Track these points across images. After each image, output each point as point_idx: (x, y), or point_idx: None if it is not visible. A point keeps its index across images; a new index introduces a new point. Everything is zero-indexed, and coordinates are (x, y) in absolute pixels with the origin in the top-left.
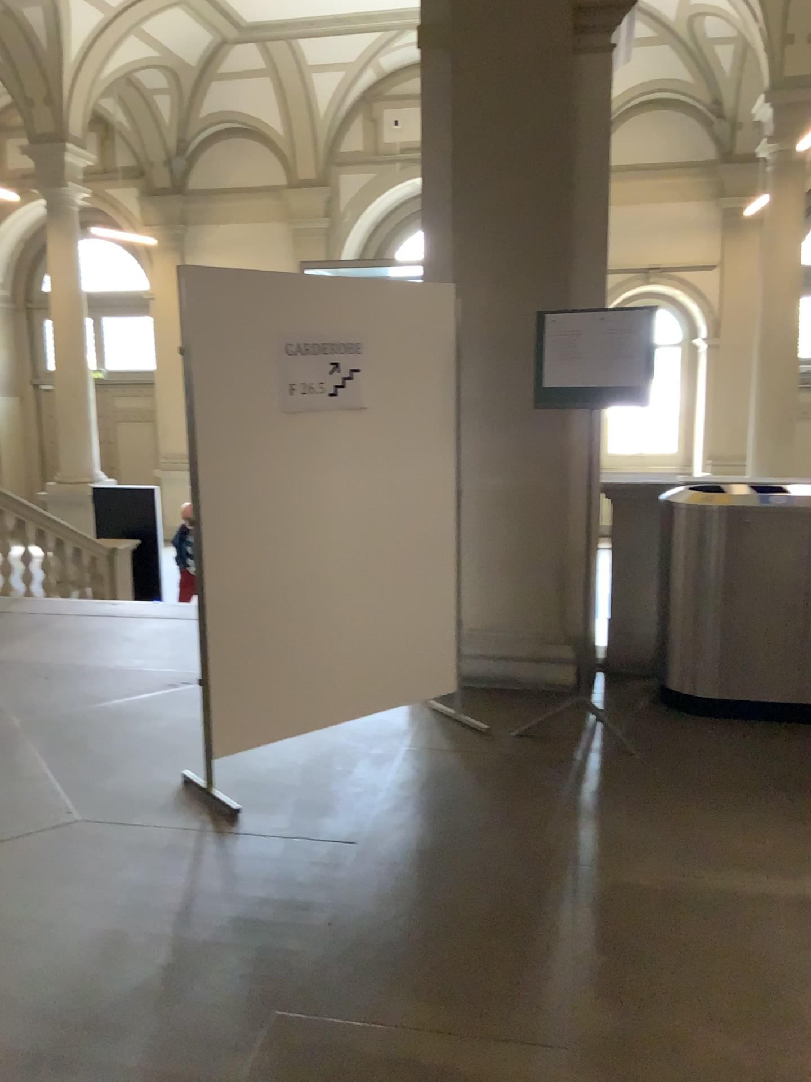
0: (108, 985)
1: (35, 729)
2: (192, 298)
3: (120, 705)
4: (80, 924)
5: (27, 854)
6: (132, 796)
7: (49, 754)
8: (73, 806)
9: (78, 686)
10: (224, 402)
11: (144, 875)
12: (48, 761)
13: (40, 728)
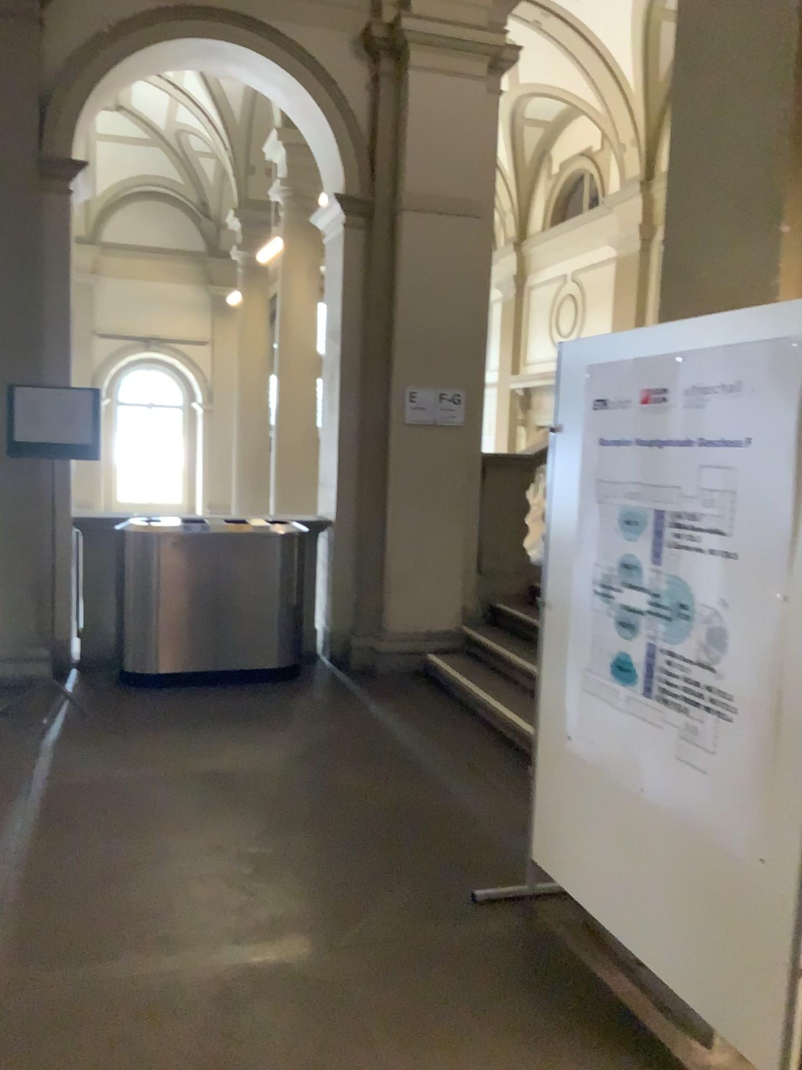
0: None
1: None
2: None
3: None
4: None
5: None
6: None
7: None
8: None
9: None
10: None
11: None
12: None
13: None
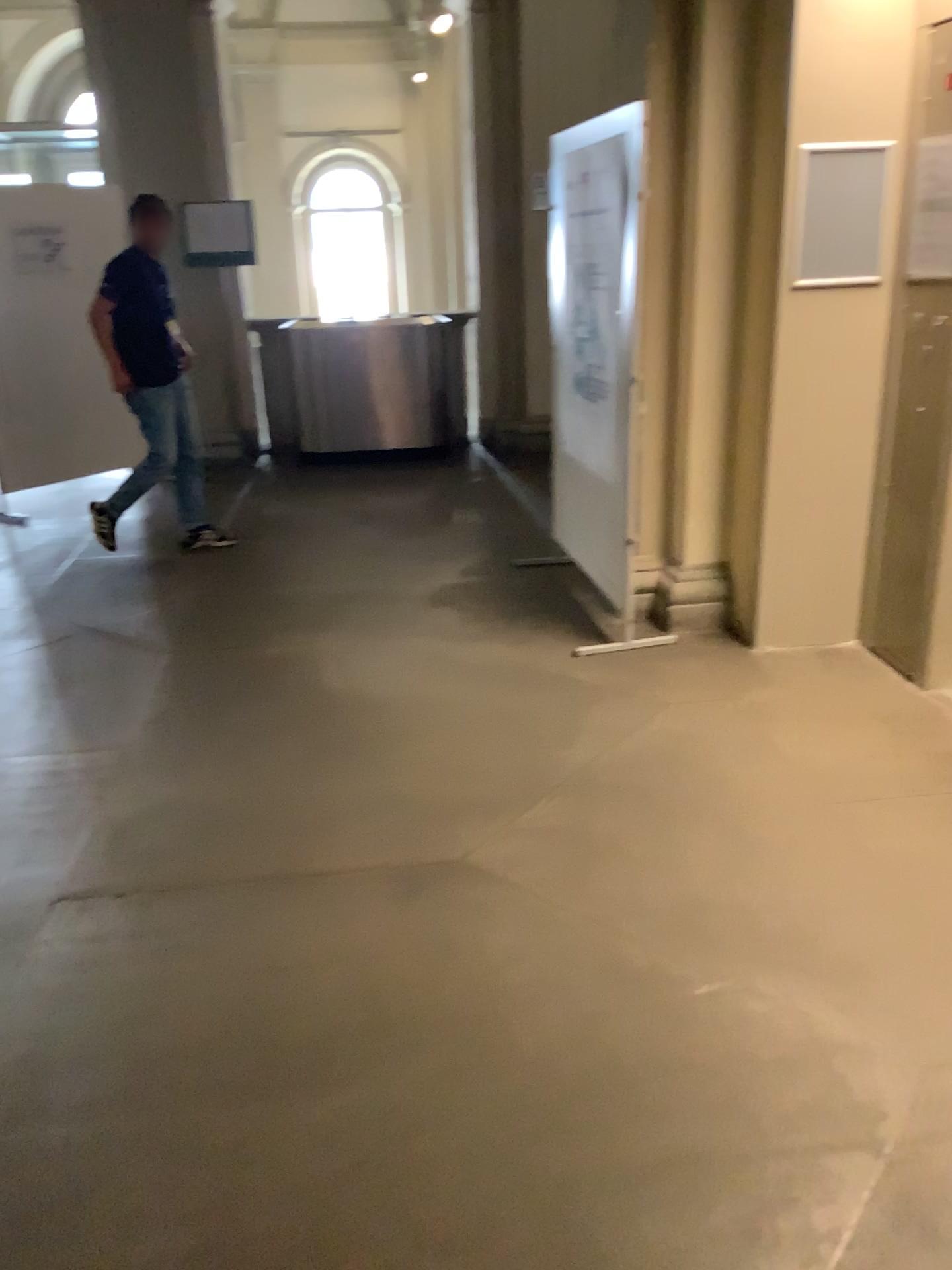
0: None
1: None
2: None
3: None
4: None
5: None
6: None
7: None
8: None
9: None
10: None
11: None
12: None
13: None
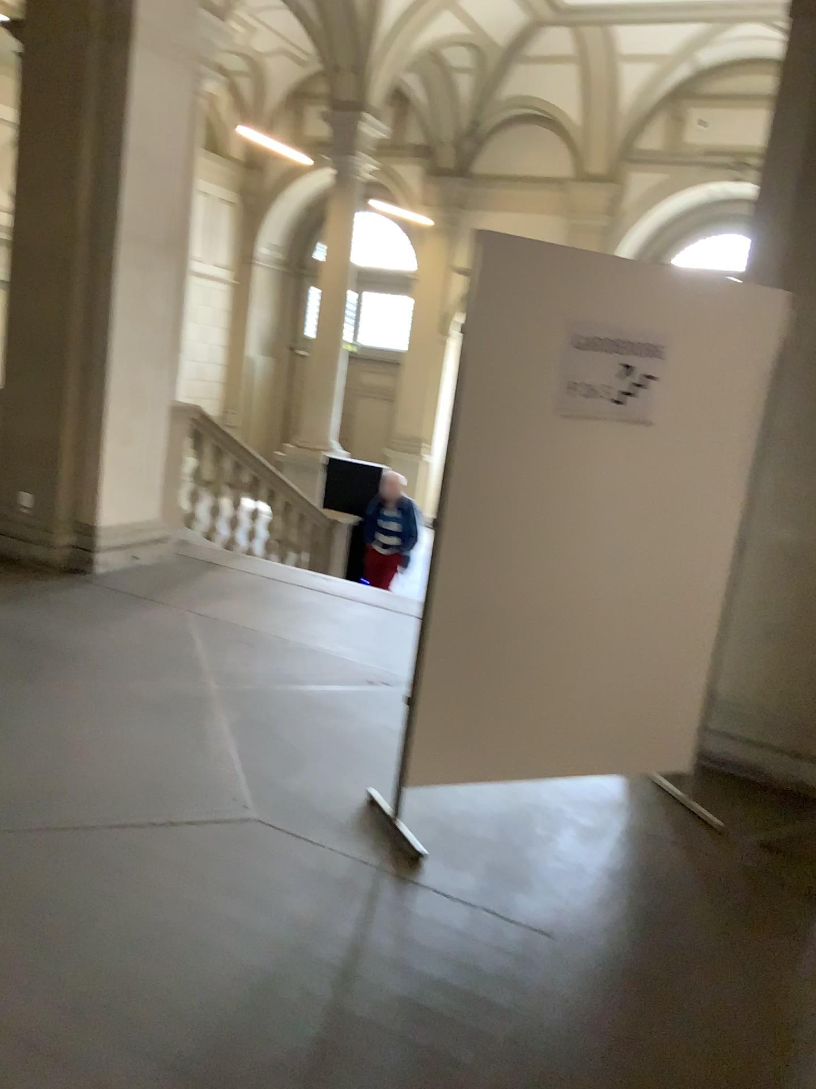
0: (251, 1046)
1: (229, 703)
2: (481, 271)
3: (316, 695)
4: (234, 954)
5: (195, 849)
6: (313, 806)
7: (238, 735)
8: (251, 803)
9: (279, 664)
10: (495, 394)
11: (311, 911)
12: (236, 743)
13: (234, 703)
